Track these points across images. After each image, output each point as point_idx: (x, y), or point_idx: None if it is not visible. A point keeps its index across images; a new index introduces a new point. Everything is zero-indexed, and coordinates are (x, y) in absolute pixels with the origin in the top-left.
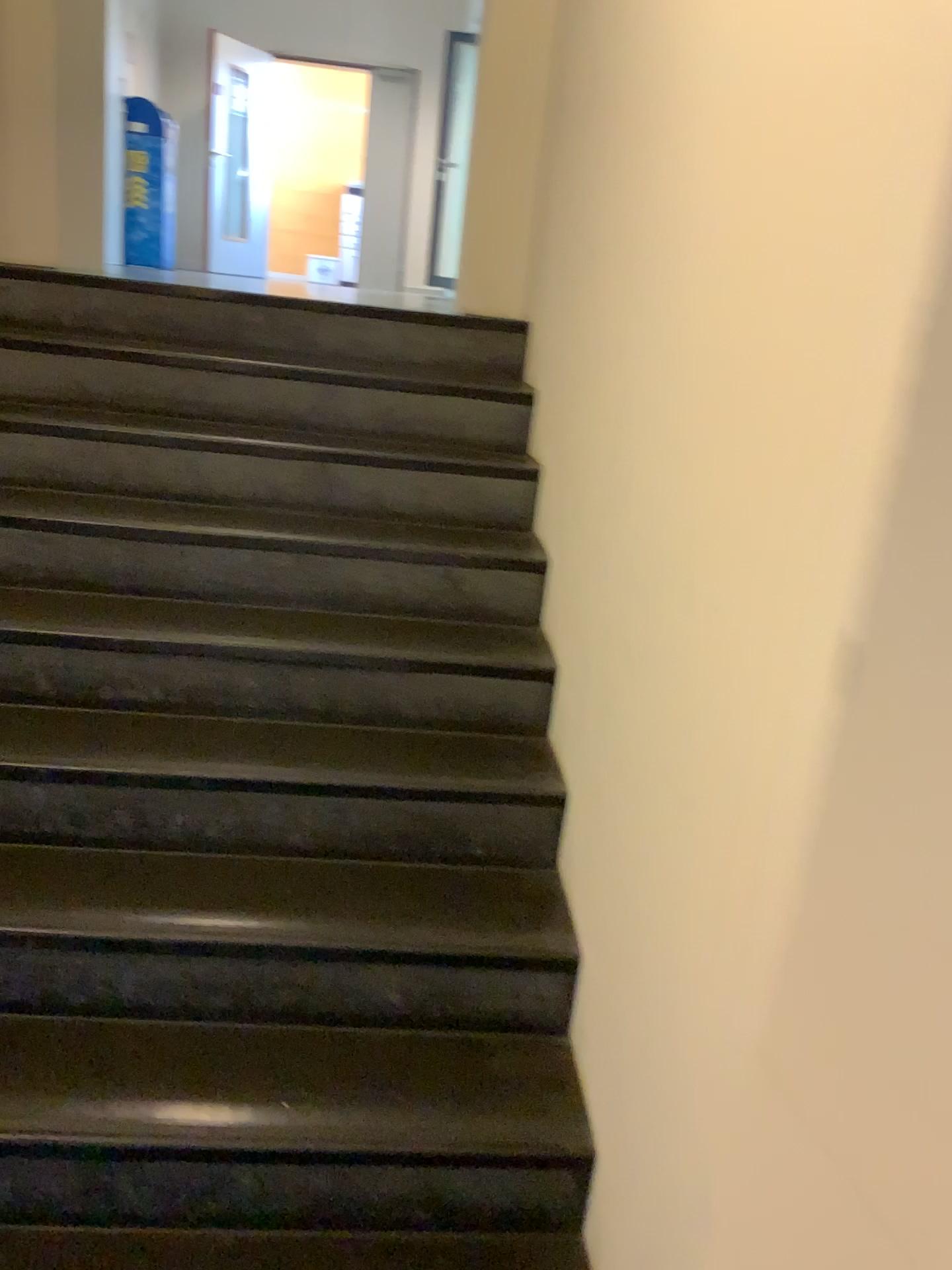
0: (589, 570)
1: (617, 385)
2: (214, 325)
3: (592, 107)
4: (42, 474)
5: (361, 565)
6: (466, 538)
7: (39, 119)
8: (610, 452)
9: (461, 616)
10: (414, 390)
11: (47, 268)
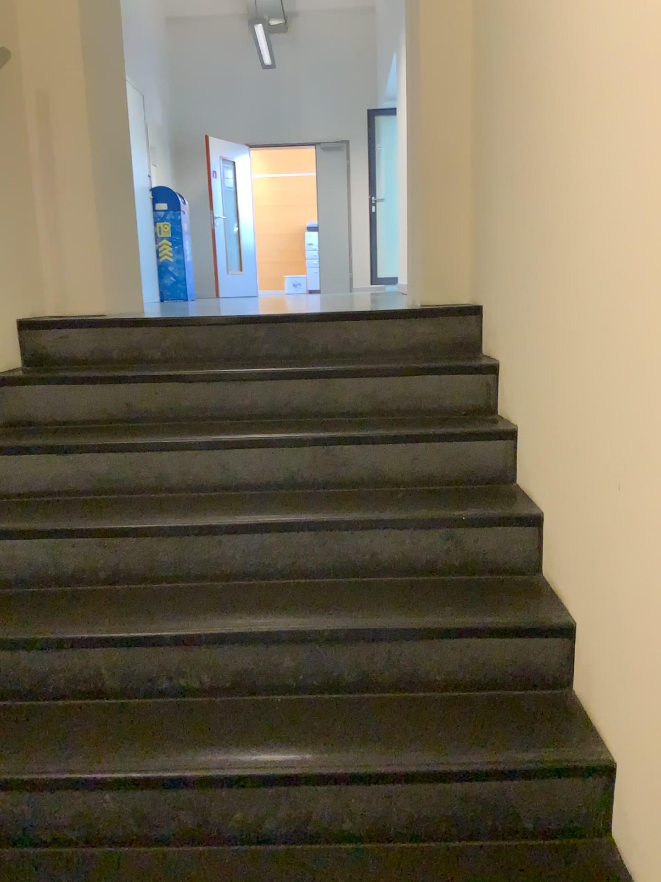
0: (609, 537)
1: (620, 358)
2: (228, 341)
3: (533, 119)
4: (101, 483)
5: (373, 534)
6: (459, 496)
7: (85, 205)
8: (623, 424)
9: (468, 572)
10: (394, 373)
11: (98, 314)
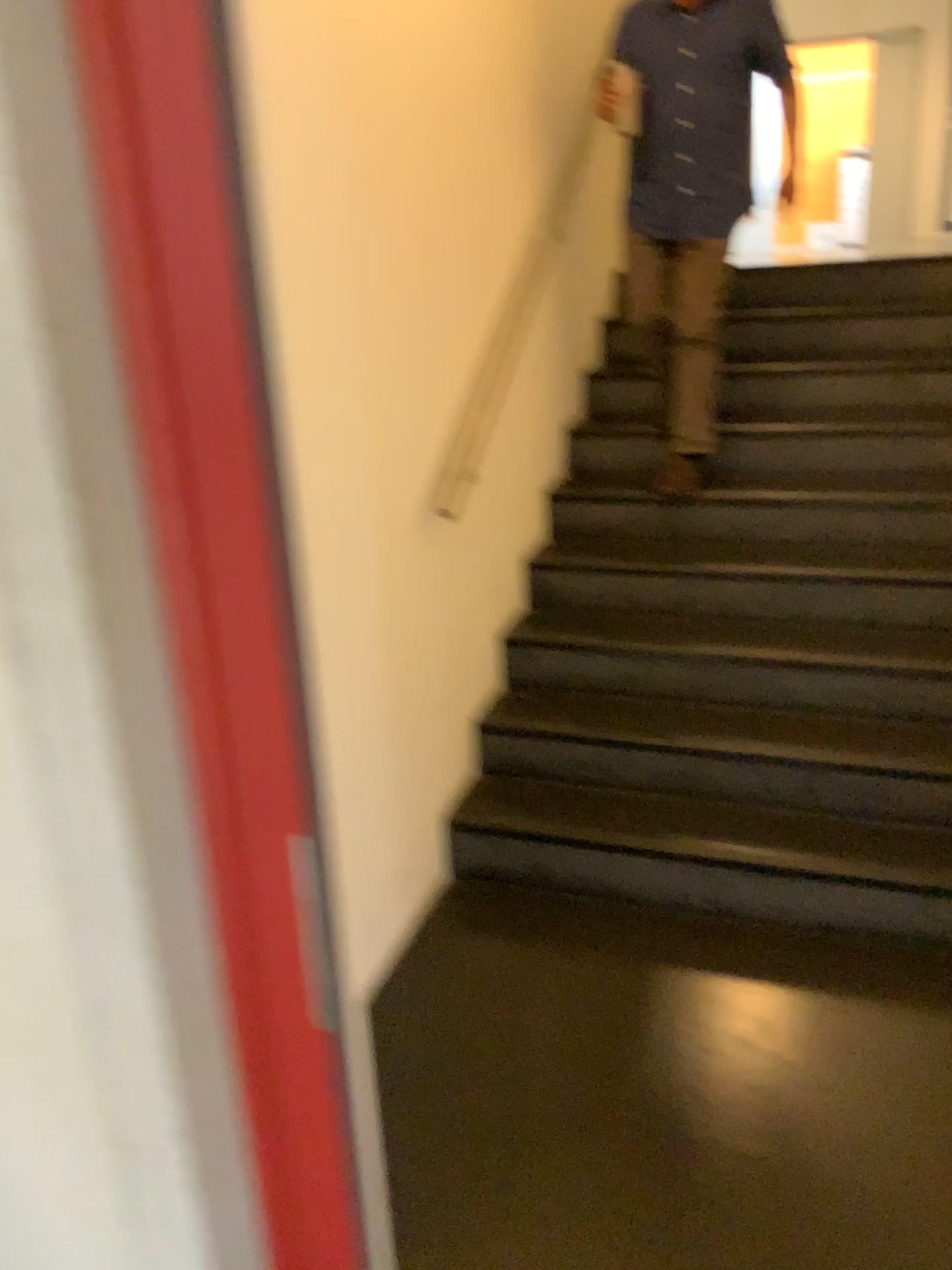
0: None
1: None
2: (808, 285)
3: None
4: None
5: (942, 441)
6: None
7: None
8: None
9: None
10: None
11: None
